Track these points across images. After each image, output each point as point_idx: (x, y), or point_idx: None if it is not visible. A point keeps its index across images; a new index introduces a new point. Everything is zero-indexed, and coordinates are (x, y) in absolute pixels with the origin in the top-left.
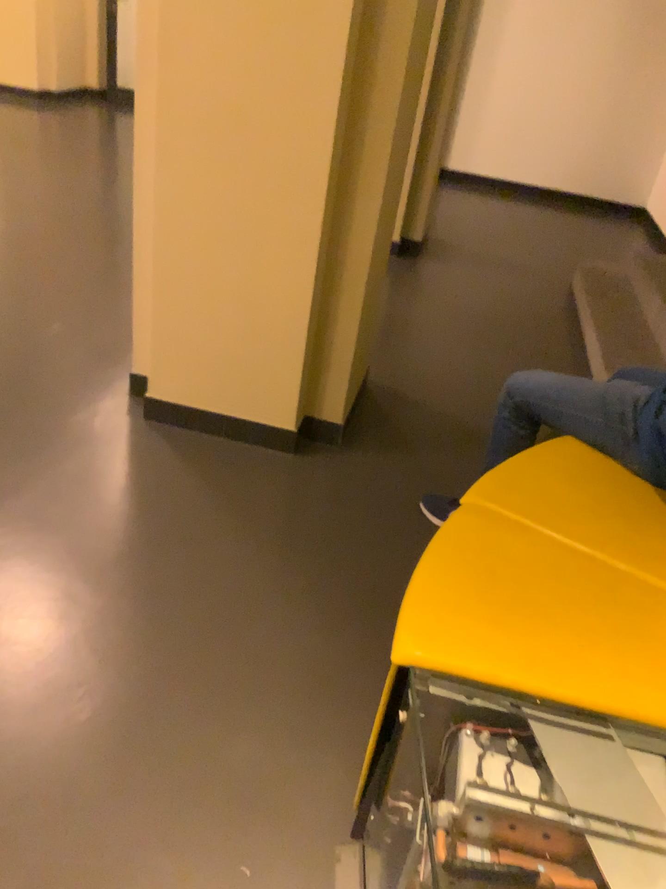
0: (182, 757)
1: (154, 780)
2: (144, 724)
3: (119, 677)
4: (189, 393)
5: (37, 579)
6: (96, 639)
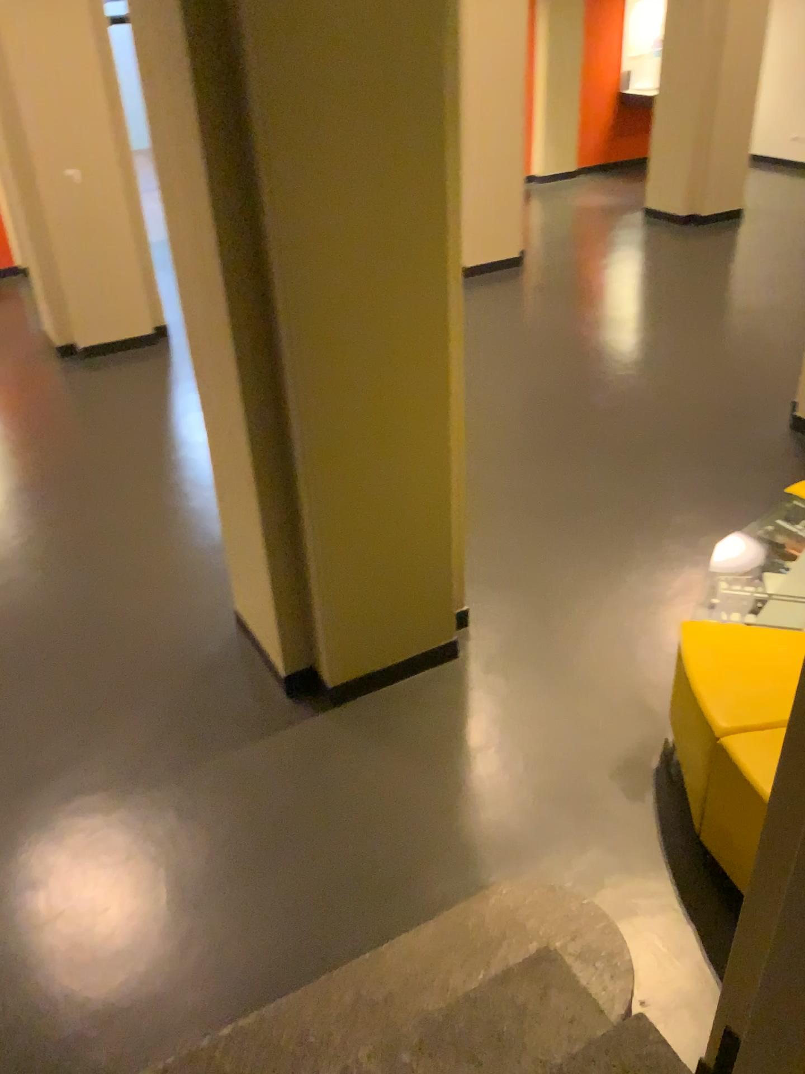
0: (706, 546)
1: (691, 547)
2: (697, 533)
3: (696, 517)
4: None
5: (682, 478)
6: (694, 503)
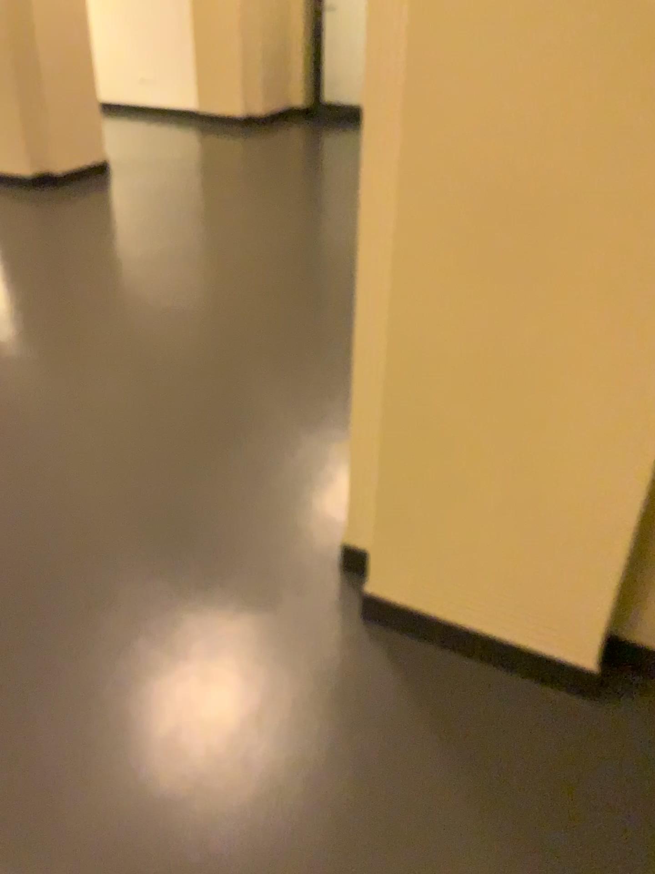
0: None
1: None
2: None
3: None
4: (425, 594)
5: None
6: None
